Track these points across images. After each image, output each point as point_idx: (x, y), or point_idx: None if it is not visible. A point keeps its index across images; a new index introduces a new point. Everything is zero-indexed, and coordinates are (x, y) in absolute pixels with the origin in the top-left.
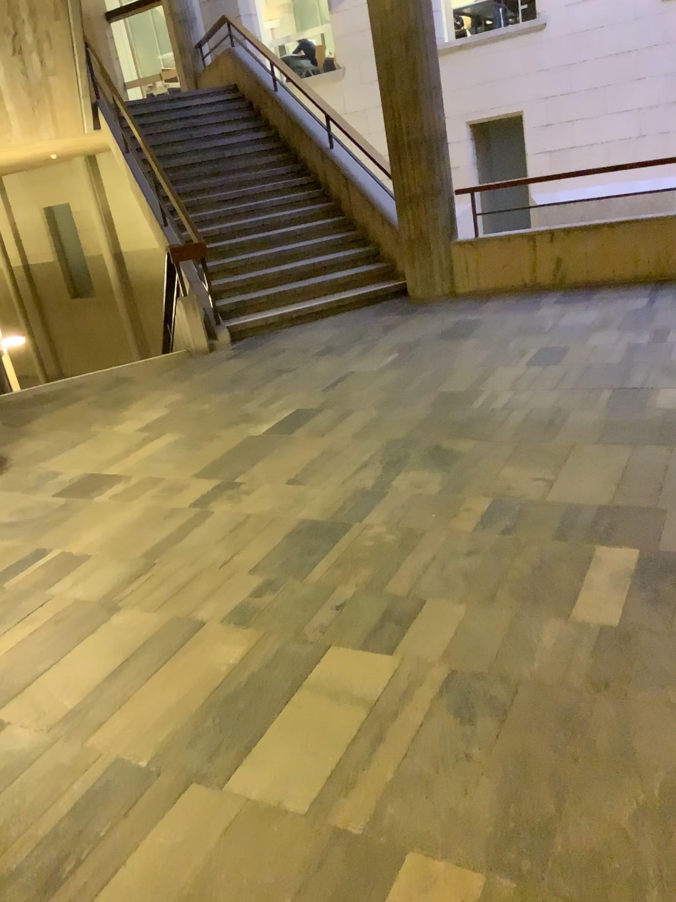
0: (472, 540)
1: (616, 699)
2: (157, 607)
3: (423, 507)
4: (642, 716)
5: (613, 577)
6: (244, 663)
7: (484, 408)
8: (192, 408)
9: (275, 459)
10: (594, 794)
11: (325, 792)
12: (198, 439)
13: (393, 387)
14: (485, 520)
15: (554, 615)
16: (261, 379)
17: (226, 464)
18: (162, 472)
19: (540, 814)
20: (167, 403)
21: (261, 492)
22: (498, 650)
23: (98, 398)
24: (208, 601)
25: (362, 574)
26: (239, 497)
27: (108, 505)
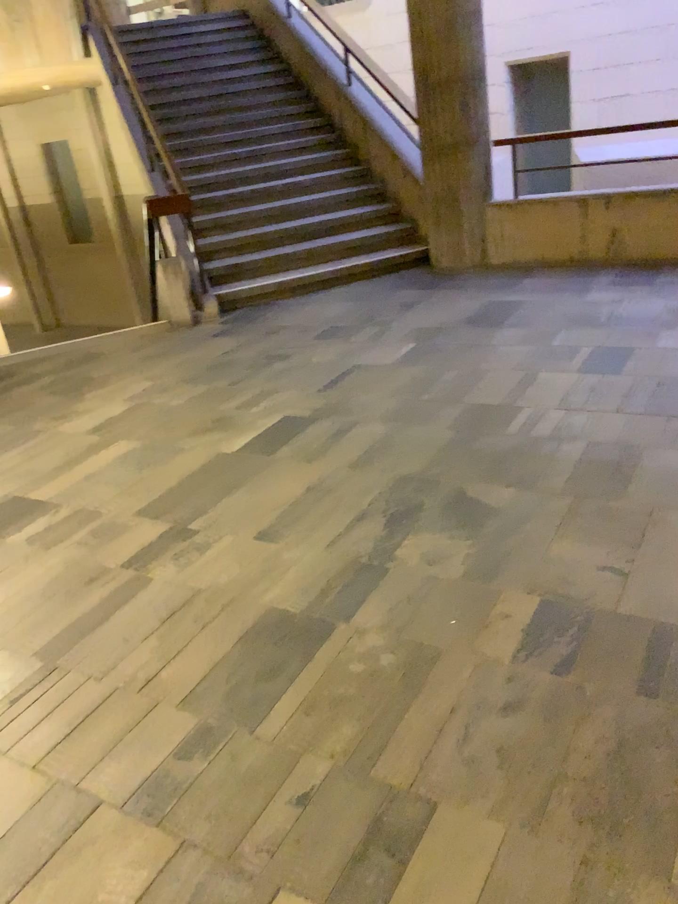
0: (509, 679)
1: None
2: (39, 761)
3: (438, 604)
4: None
5: None
6: None
7: (524, 437)
8: (160, 404)
9: (247, 495)
10: None
11: None
12: (157, 453)
13: (406, 392)
14: (528, 640)
15: (649, 875)
16: (248, 368)
17: (184, 496)
18: (101, 503)
19: None
20: (132, 394)
21: (221, 550)
22: None
23: (55, 380)
24: (113, 757)
25: (342, 732)
26: (190, 558)
27: (23, 551)
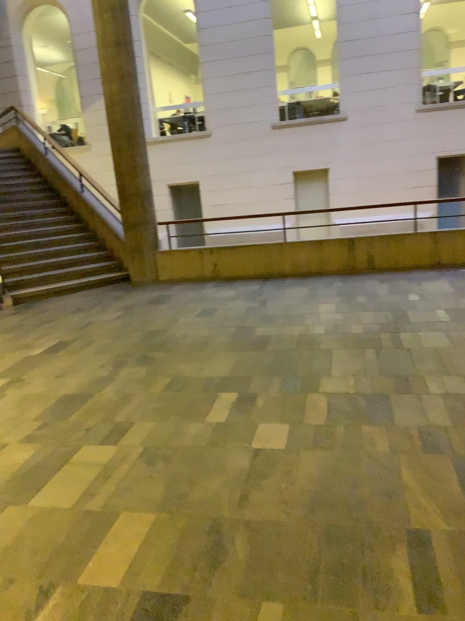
0: (160, 395)
1: (221, 447)
2: None
3: (135, 383)
4: (231, 452)
5: (226, 404)
6: (36, 455)
7: (170, 338)
8: None
9: (48, 366)
10: (207, 479)
11: (83, 497)
12: None
13: (119, 329)
14: (167, 387)
15: (197, 421)
16: (36, 326)
17: (17, 370)
18: None
19: (184, 489)
20: None
21: (40, 382)
22: (170, 436)
23: None
24: (12, 433)
25: (101, 414)
26: (27, 385)
27: None
